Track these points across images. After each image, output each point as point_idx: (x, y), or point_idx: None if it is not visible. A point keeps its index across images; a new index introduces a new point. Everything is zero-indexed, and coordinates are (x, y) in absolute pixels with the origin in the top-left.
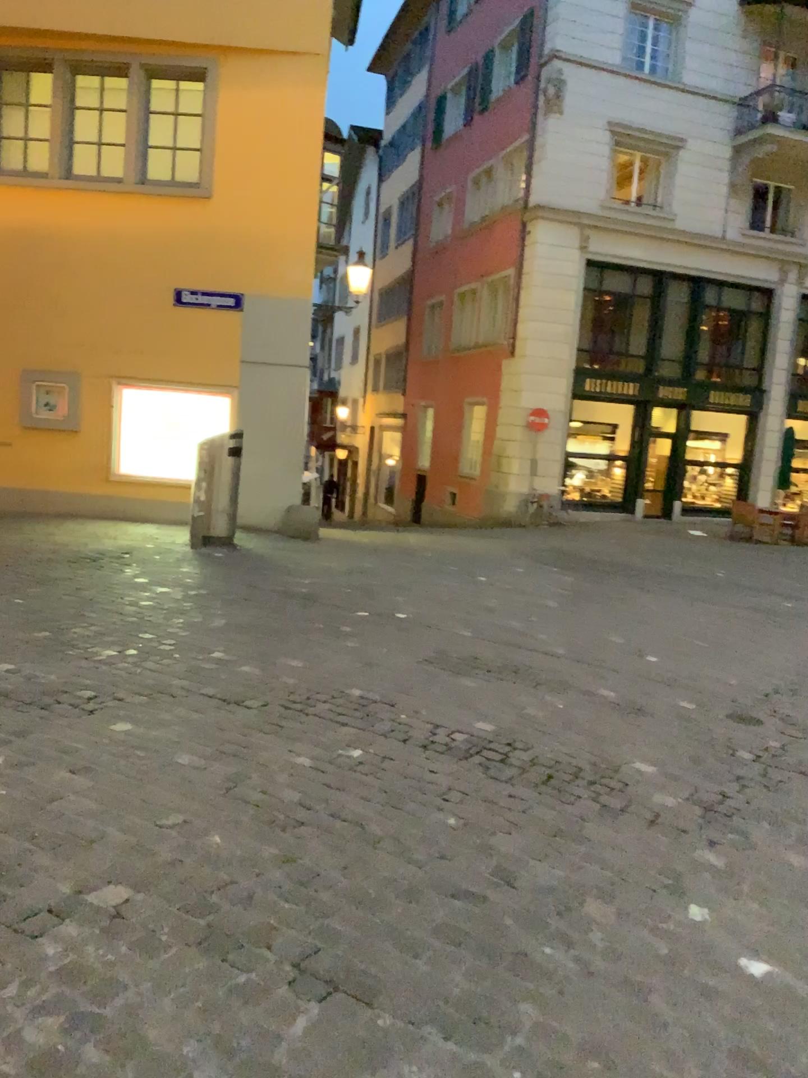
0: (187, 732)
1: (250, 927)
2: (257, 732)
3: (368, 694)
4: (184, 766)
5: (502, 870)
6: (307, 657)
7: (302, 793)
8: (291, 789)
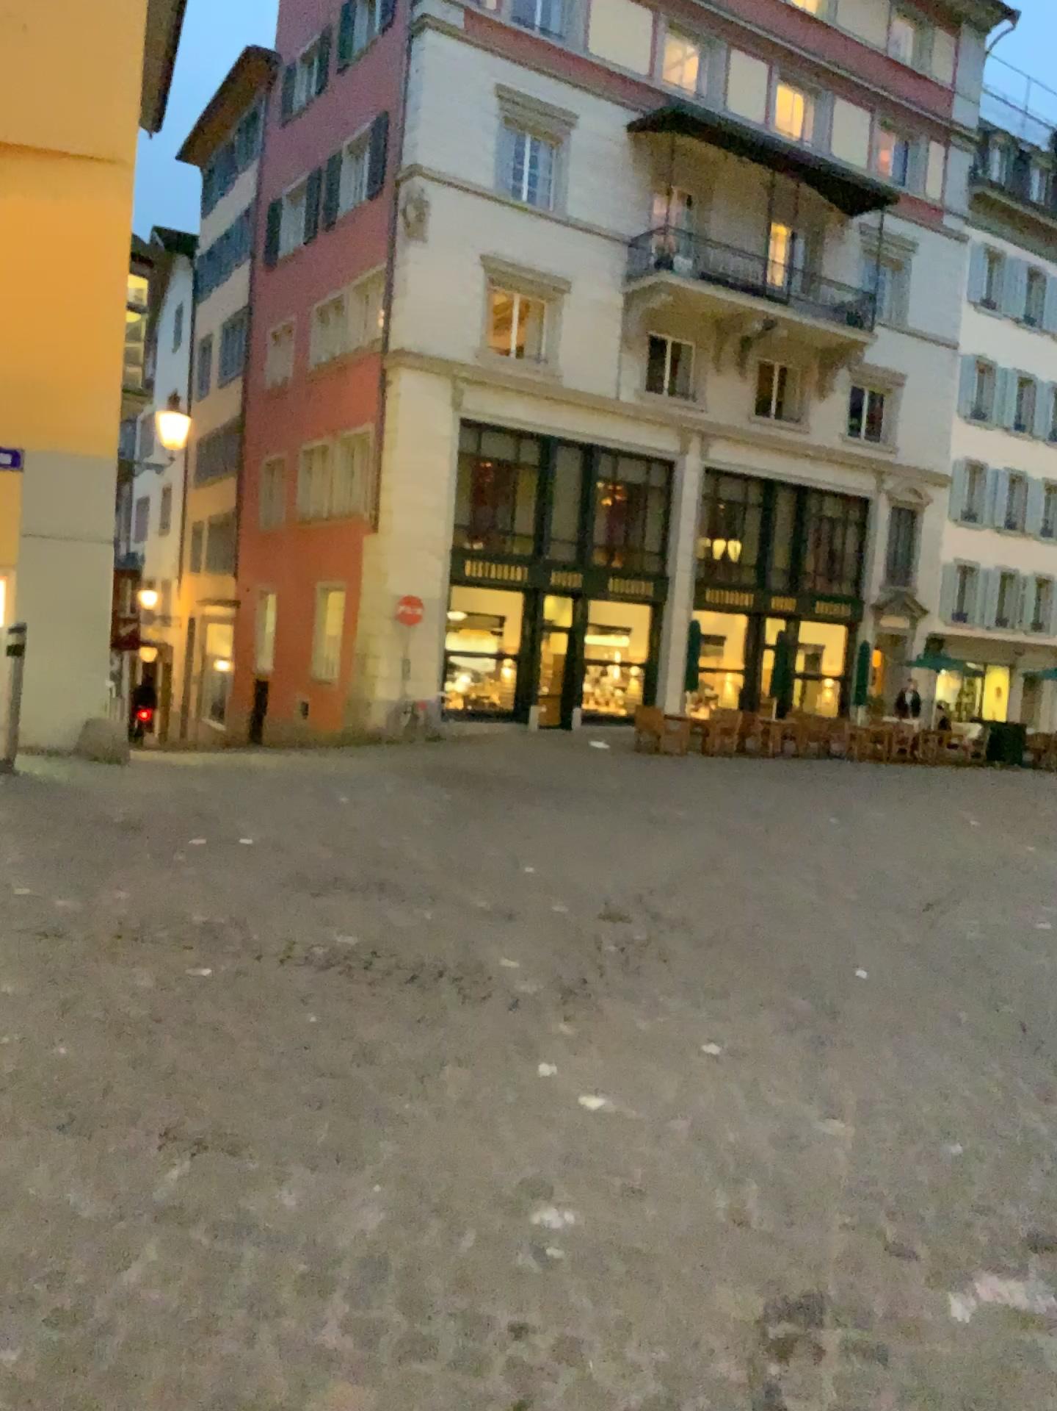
0: (9, 962)
1: (118, 1107)
2: (92, 957)
3: (216, 916)
4: (14, 991)
5: (364, 1050)
6: (139, 885)
7: (153, 1005)
8: (140, 1002)
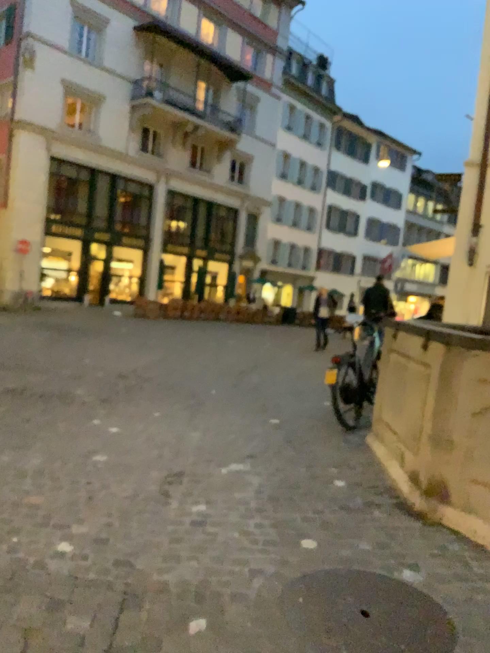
0: None
1: None
2: None
3: None
4: None
5: (25, 417)
6: None
7: None
8: None
